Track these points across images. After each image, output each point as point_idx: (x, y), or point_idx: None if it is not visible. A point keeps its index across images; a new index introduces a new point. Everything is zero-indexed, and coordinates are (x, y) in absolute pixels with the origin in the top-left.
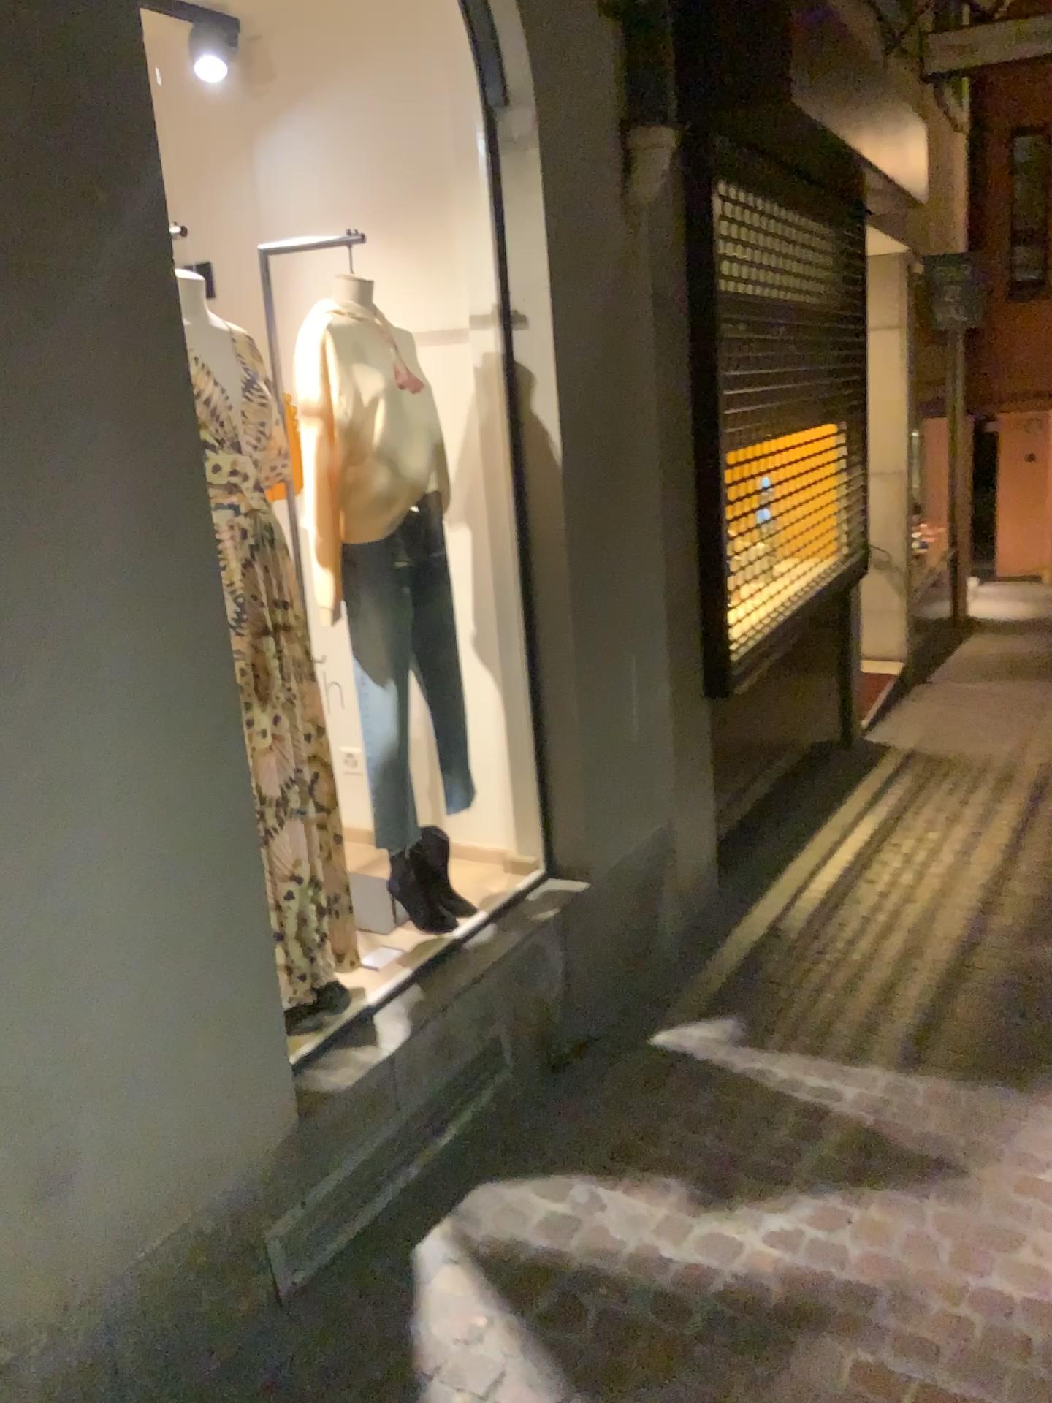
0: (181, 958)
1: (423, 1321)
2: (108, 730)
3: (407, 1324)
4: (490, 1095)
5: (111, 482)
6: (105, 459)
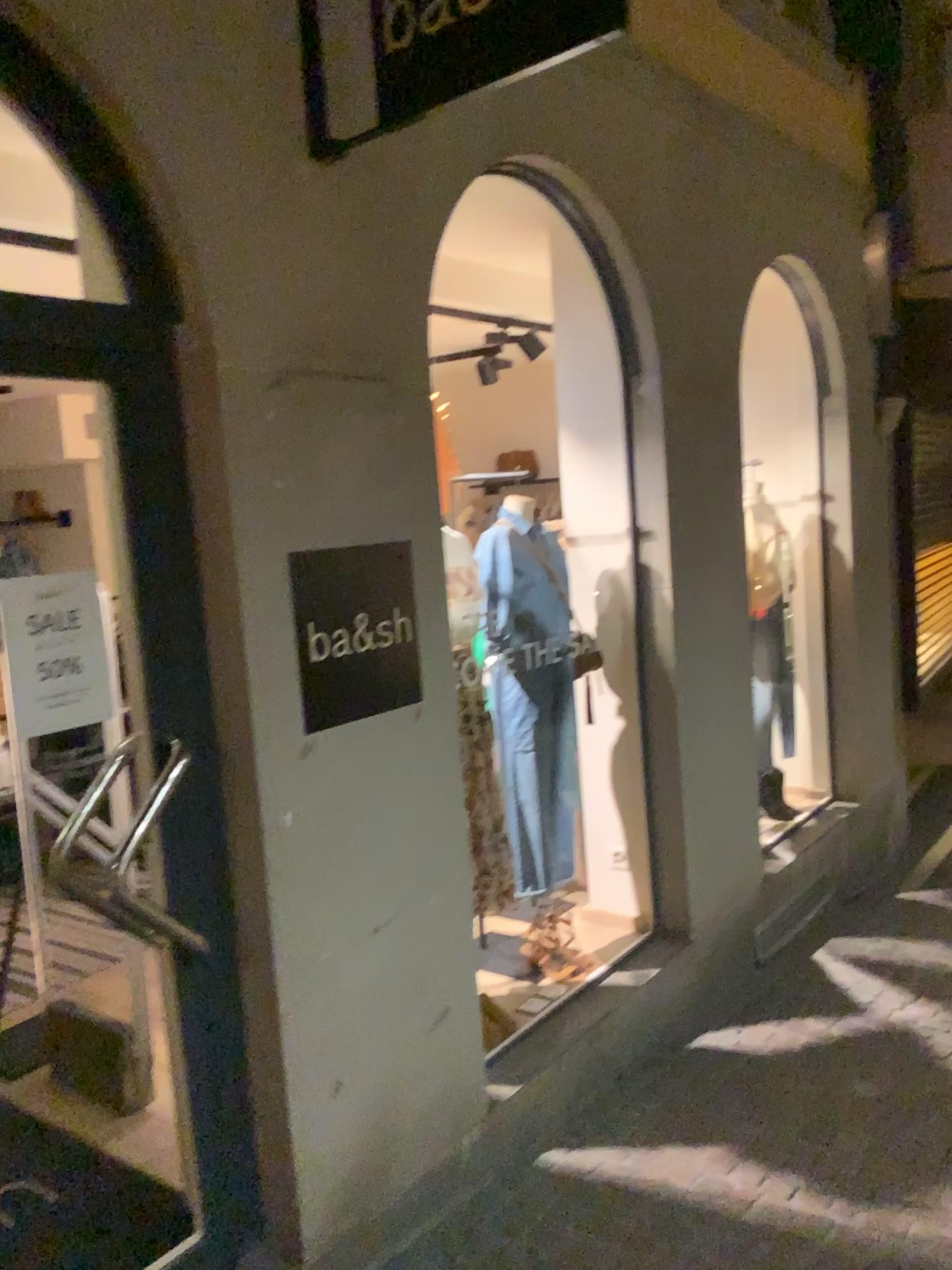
0: (738, 787)
1: (835, 973)
2: (727, 682)
3: (825, 976)
4: (822, 905)
5: (732, 581)
6: (731, 571)
